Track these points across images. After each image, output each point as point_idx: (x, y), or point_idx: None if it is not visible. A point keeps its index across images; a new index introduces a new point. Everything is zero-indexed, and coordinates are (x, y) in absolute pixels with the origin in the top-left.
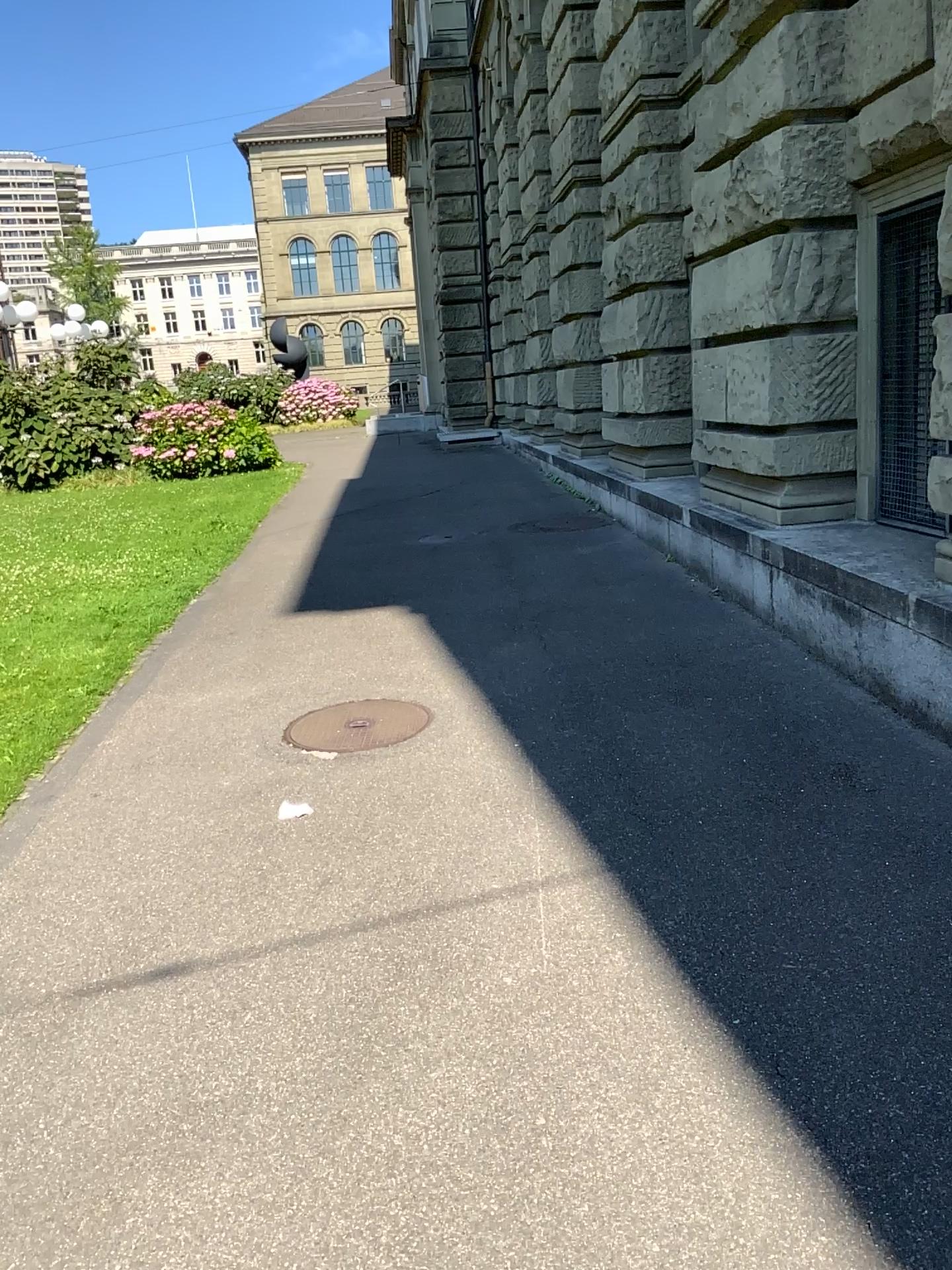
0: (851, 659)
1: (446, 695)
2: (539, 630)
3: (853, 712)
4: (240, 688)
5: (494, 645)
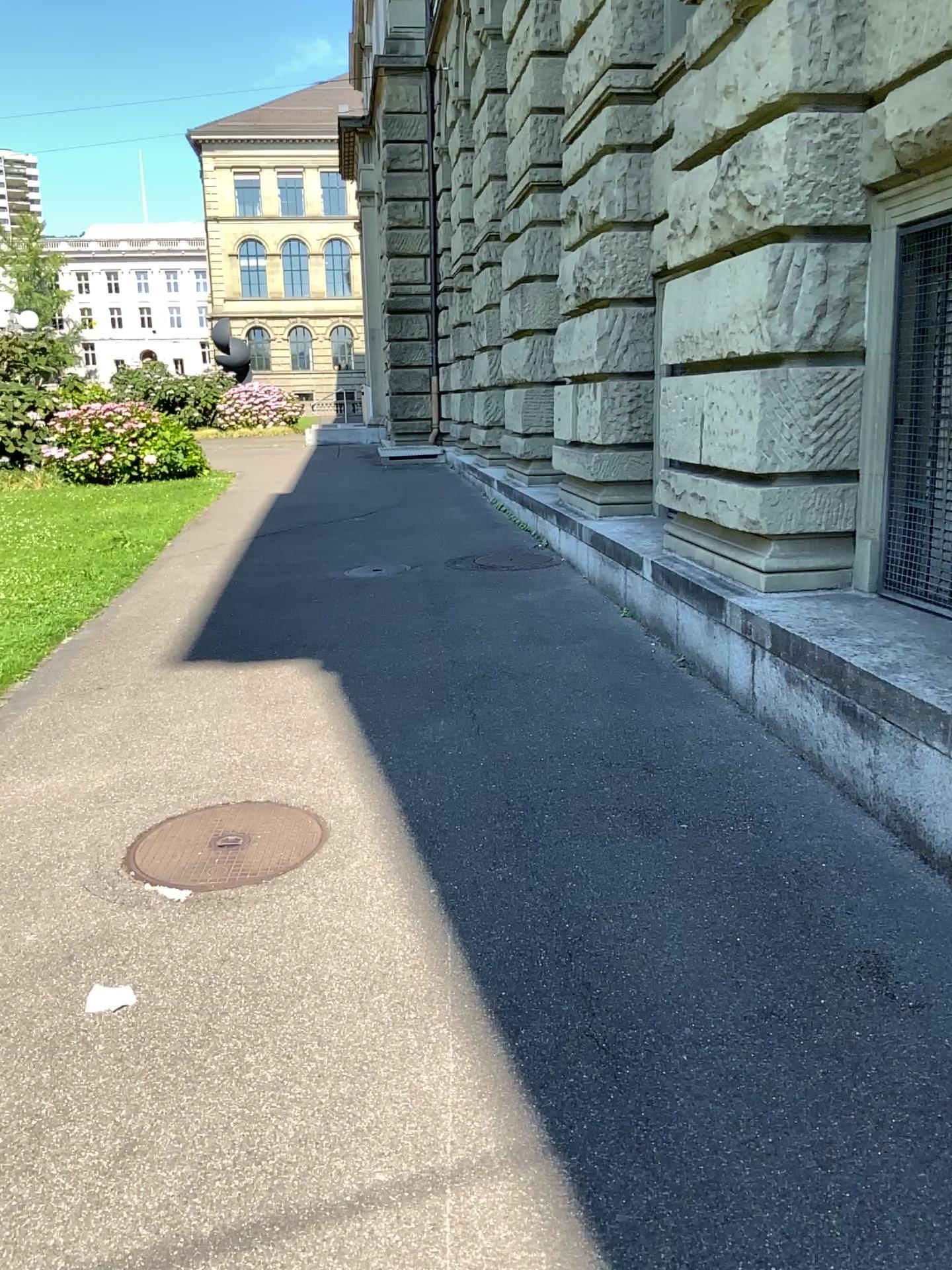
0: (861, 779)
1: (348, 799)
2: (471, 708)
3: (867, 856)
4: (92, 771)
5: (414, 727)
